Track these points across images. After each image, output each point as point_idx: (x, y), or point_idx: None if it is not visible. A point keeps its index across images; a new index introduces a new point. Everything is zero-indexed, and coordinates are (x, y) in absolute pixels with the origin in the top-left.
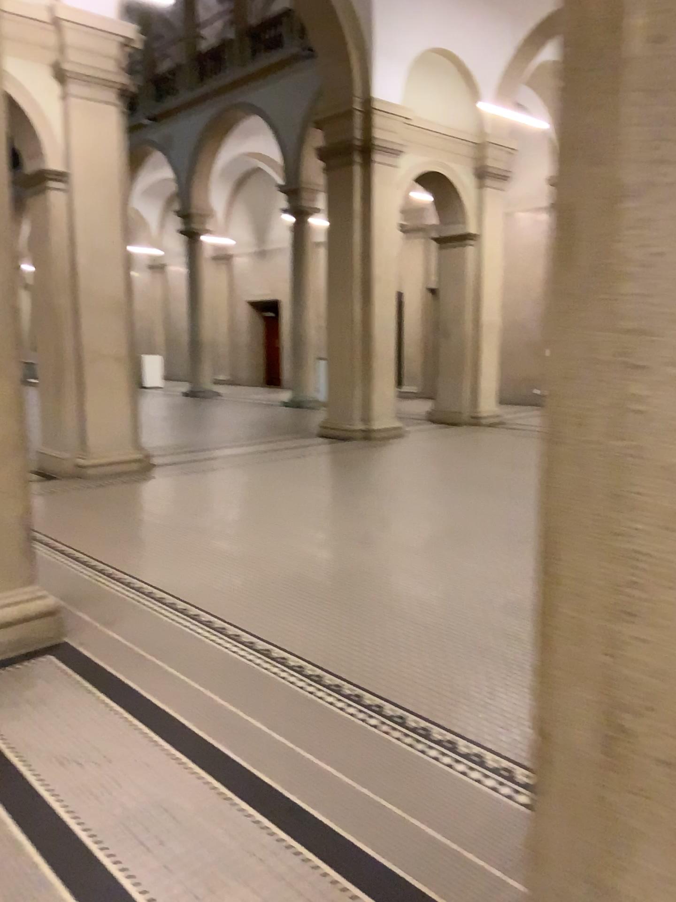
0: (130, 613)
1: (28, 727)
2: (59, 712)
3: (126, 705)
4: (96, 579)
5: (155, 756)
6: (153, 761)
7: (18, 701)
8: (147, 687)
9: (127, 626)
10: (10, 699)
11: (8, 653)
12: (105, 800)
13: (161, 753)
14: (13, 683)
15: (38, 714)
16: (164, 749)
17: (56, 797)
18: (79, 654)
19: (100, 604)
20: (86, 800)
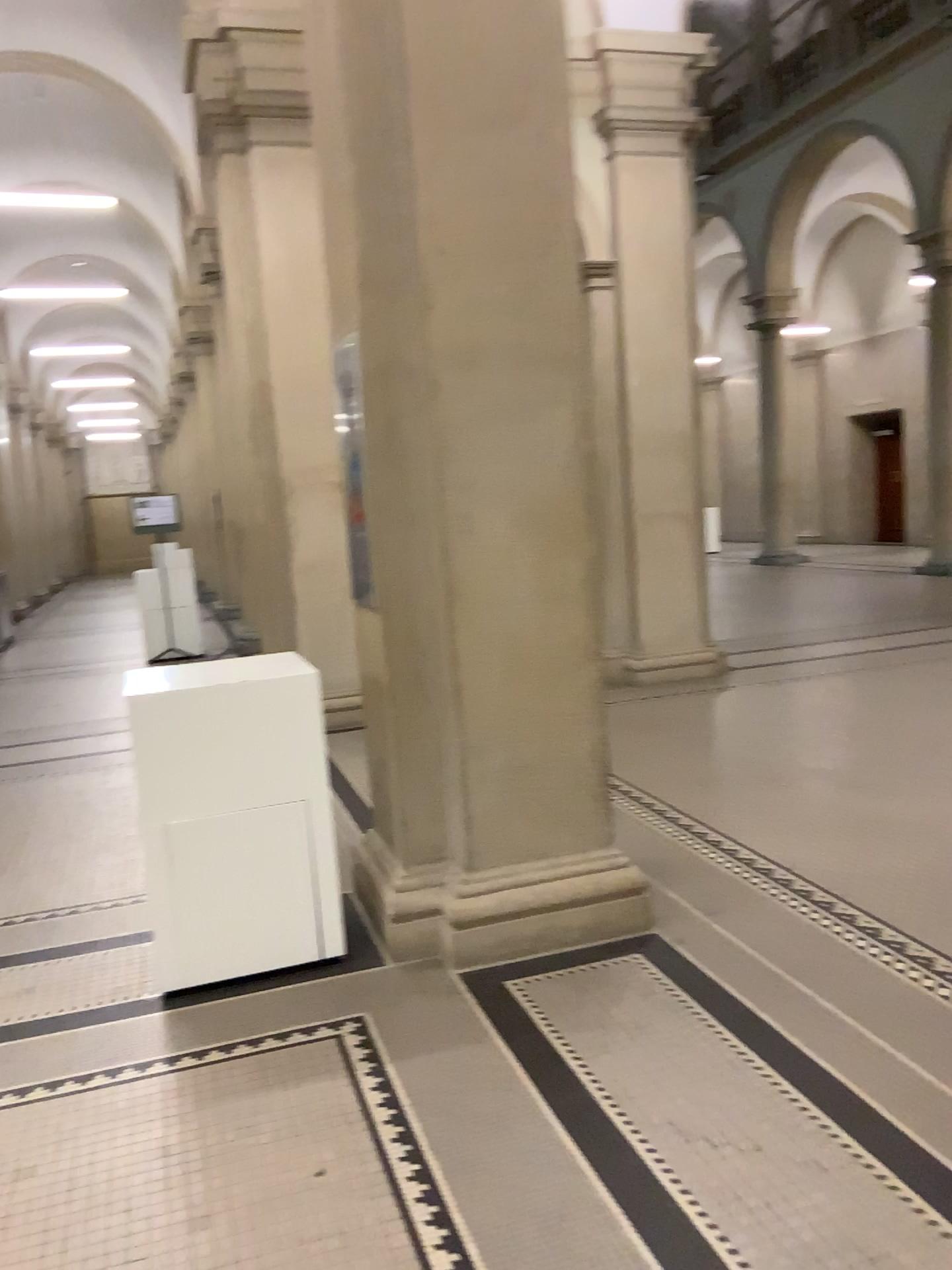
0: (745, 900)
1: (626, 1067)
2: (667, 1050)
3: (768, 1055)
4: (686, 842)
5: (834, 1157)
6: (833, 1166)
7: (606, 1021)
8: (794, 1028)
9: (743, 921)
10: (594, 1017)
11: (584, 946)
12: (766, 1219)
13: (842, 1153)
14: (593, 991)
15: (637, 1047)
16: (846, 1146)
17: (689, 1197)
18: (679, 958)
19: (697, 880)
20: (736, 1214)
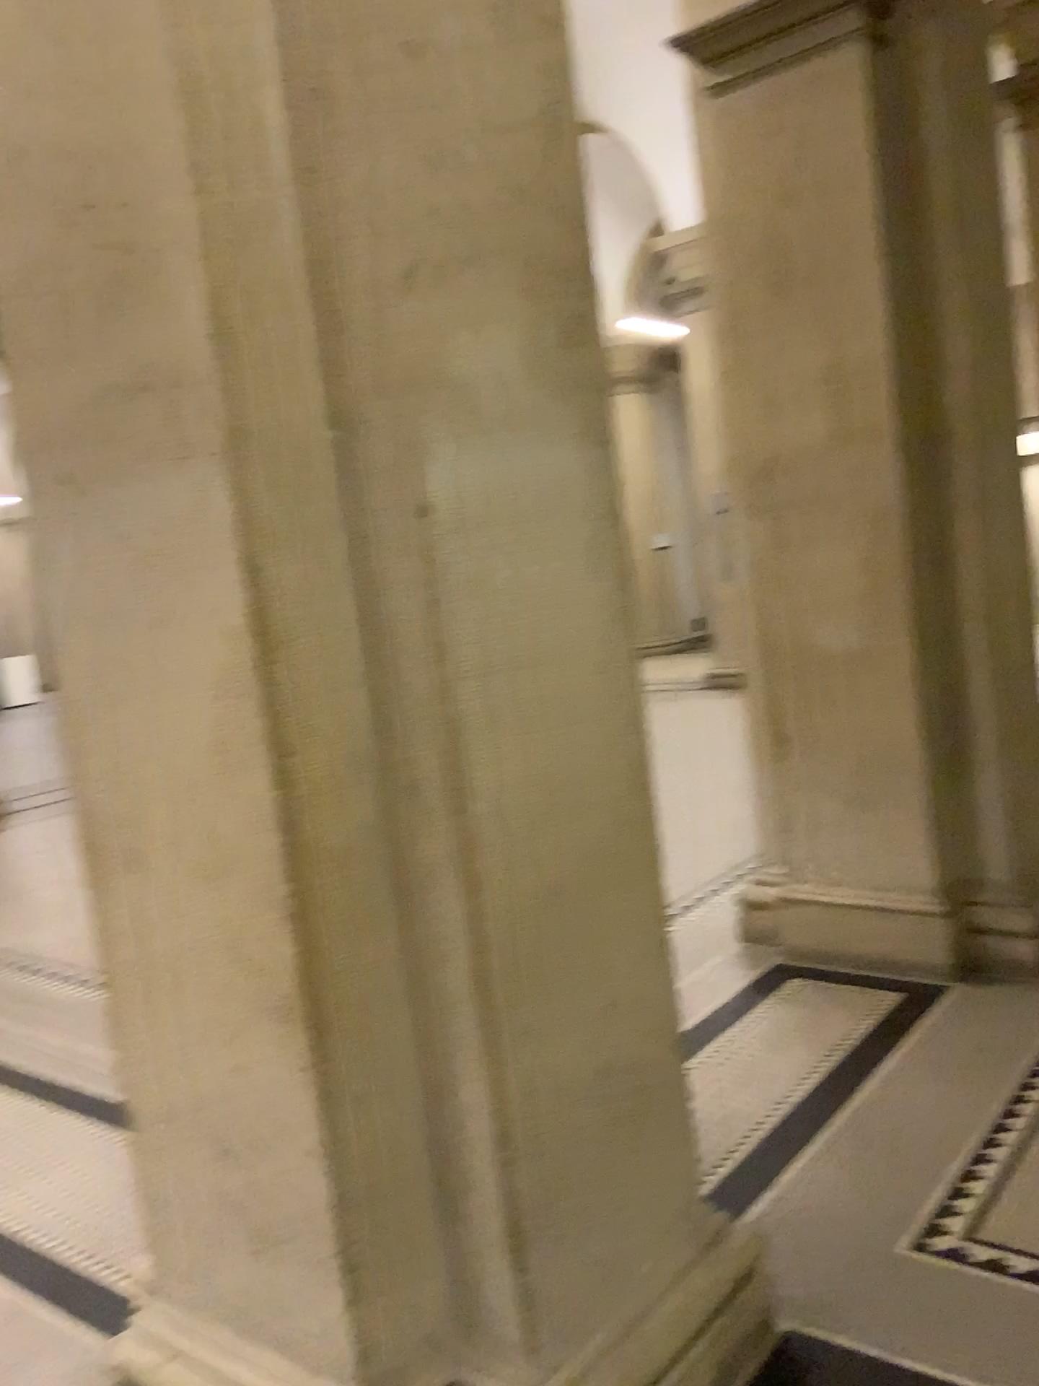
0: None
1: None
2: None
3: None
4: None
5: None
6: None
7: None
8: None
9: None
10: None
11: None
12: None
13: None
14: None
15: None
16: None
17: None
18: None
19: None
20: None
